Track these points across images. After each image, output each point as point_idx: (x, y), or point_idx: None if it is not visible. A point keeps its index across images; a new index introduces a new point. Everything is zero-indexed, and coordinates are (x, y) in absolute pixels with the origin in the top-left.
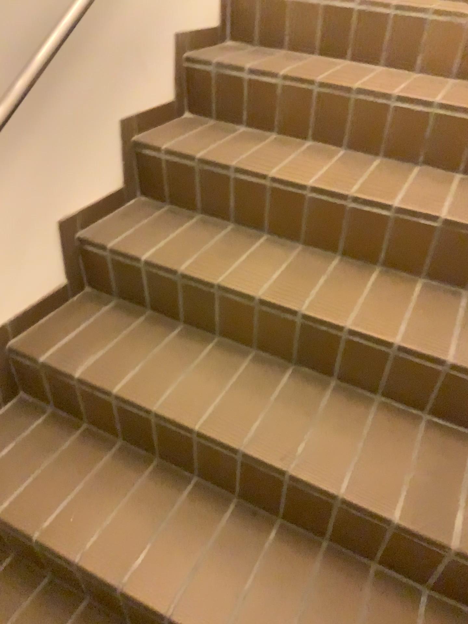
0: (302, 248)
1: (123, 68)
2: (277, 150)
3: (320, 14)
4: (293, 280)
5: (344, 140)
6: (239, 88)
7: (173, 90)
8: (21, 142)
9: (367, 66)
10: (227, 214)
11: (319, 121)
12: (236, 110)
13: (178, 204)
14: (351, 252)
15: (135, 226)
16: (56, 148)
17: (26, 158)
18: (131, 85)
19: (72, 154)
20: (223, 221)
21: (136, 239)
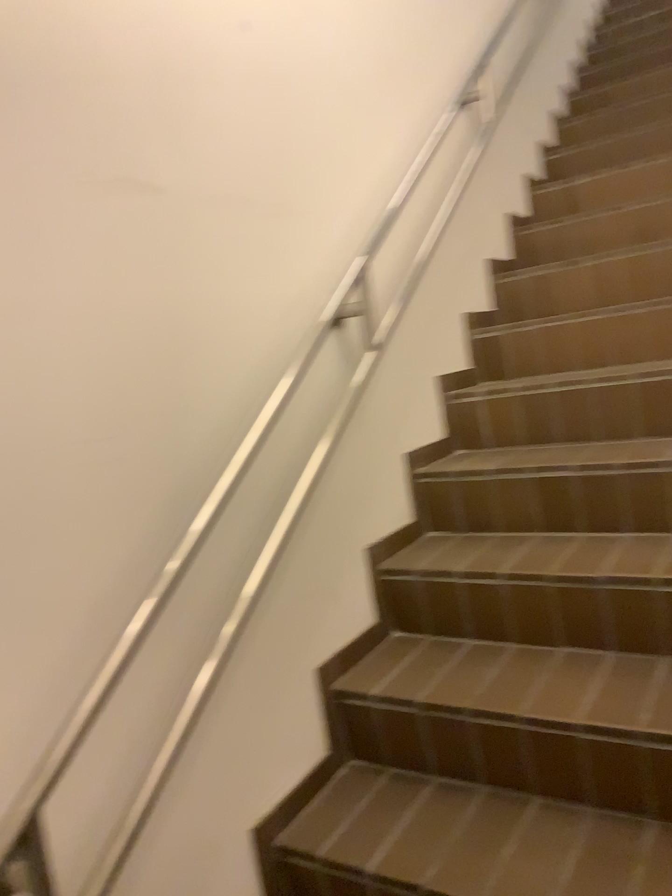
0: (595, 814)
1: (313, 610)
2: (522, 670)
3: (533, 489)
4: (595, 880)
5: (609, 641)
6: (455, 596)
7: (374, 613)
8: (204, 739)
9: (610, 536)
10: (474, 774)
11: (568, 622)
12: (457, 622)
13: (405, 766)
14: (670, 815)
15: (353, 812)
16: (244, 732)
17: (210, 758)
18: (324, 626)
19: (263, 732)
20: (471, 785)
21: (356, 835)
